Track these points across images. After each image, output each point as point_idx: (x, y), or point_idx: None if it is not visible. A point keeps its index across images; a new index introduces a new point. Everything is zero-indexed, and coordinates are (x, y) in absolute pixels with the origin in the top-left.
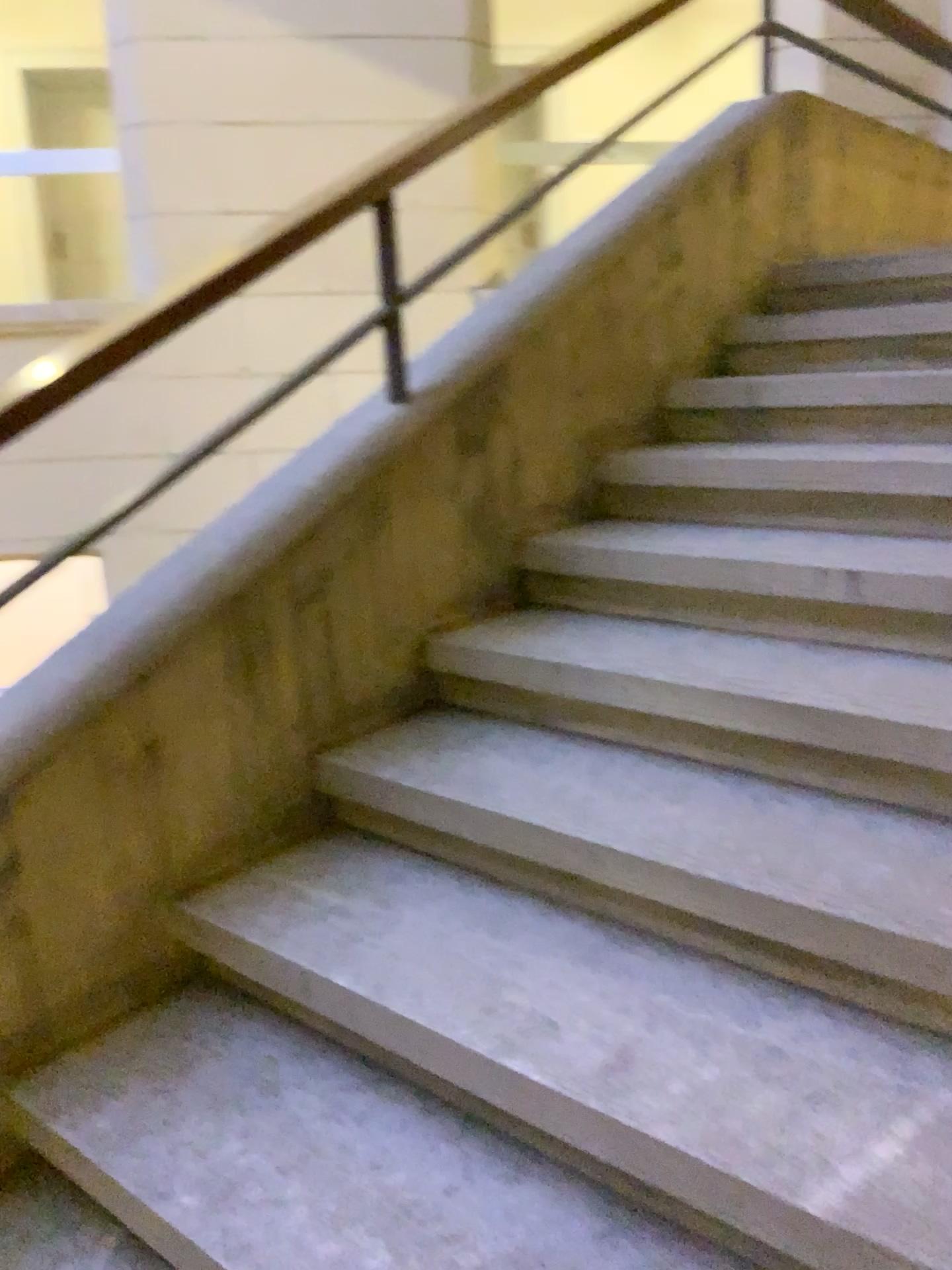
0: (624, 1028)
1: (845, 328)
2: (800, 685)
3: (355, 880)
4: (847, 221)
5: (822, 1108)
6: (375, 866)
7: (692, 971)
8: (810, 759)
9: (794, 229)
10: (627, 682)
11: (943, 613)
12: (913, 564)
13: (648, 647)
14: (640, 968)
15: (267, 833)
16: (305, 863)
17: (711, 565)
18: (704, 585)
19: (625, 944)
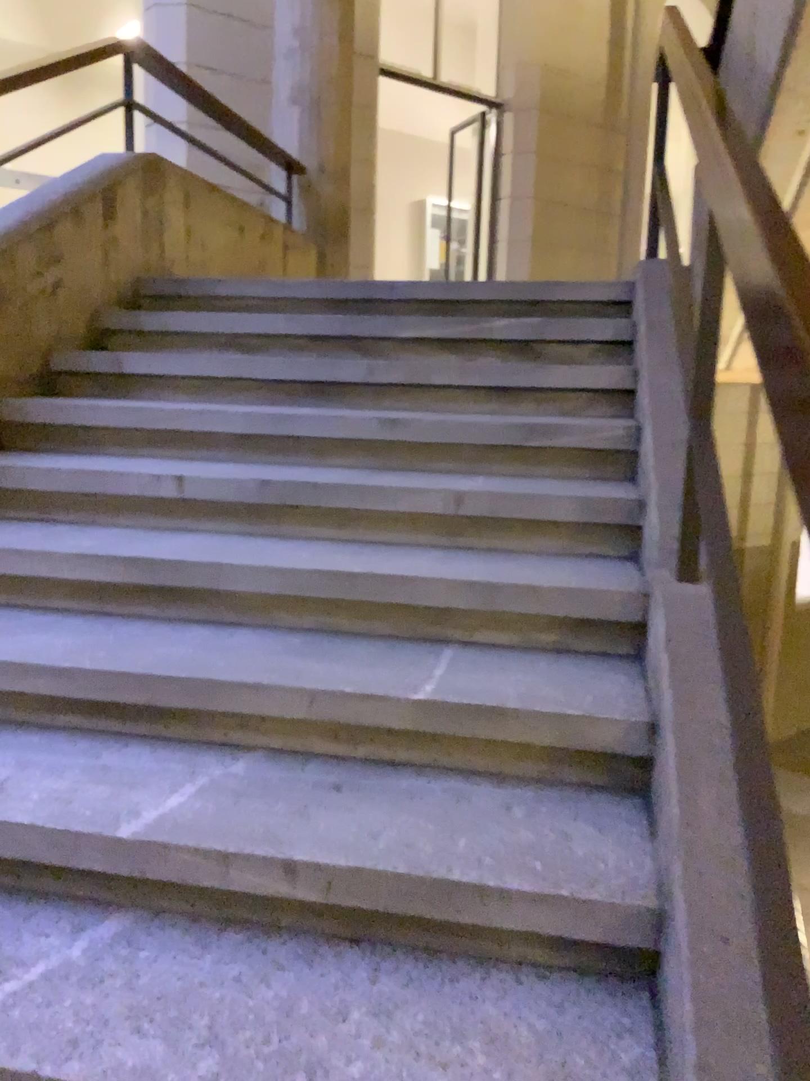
0: (0, 767)
1: (188, 324)
2: (137, 545)
3: None
4: (197, 253)
5: (135, 782)
6: None
7: (56, 733)
8: (145, 595)
9: (155, 253)
10: (12, 552)
11: (235, 500)
12: (217, 470)
13: (30, 531)
14: (17, 736)
15: None
16: None
17: (81, 474)
18: (76, 490)
19: (6, 726)
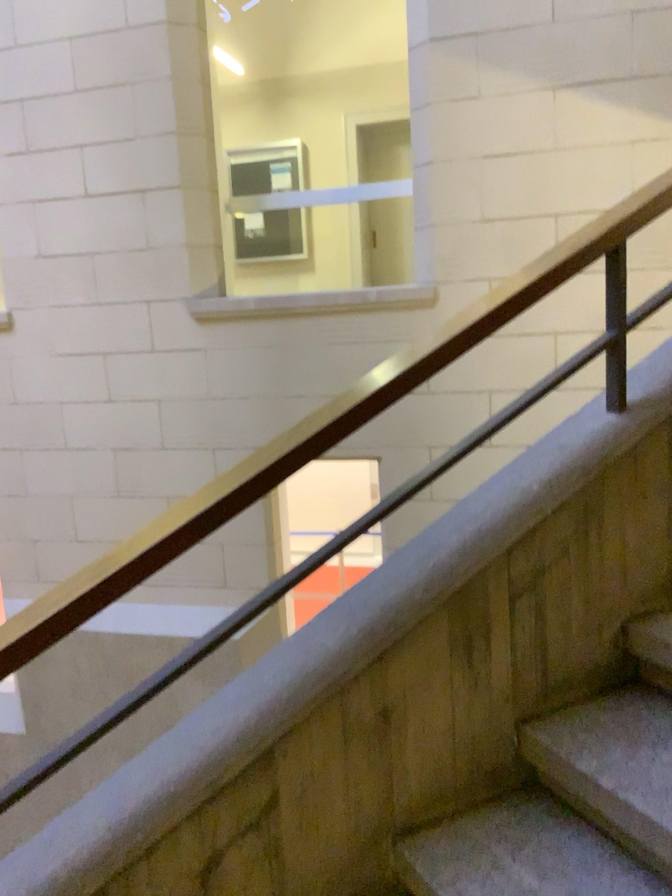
0: None
1: None
2: None
3: (551, 856)
4: None
5: None
6: (570, 842)
7: None
8: None
9: None
10: None
11: None
12: None
13: None
14: None
15: (477, 779)
16: (507, 823)
17: None
18: None
19: None
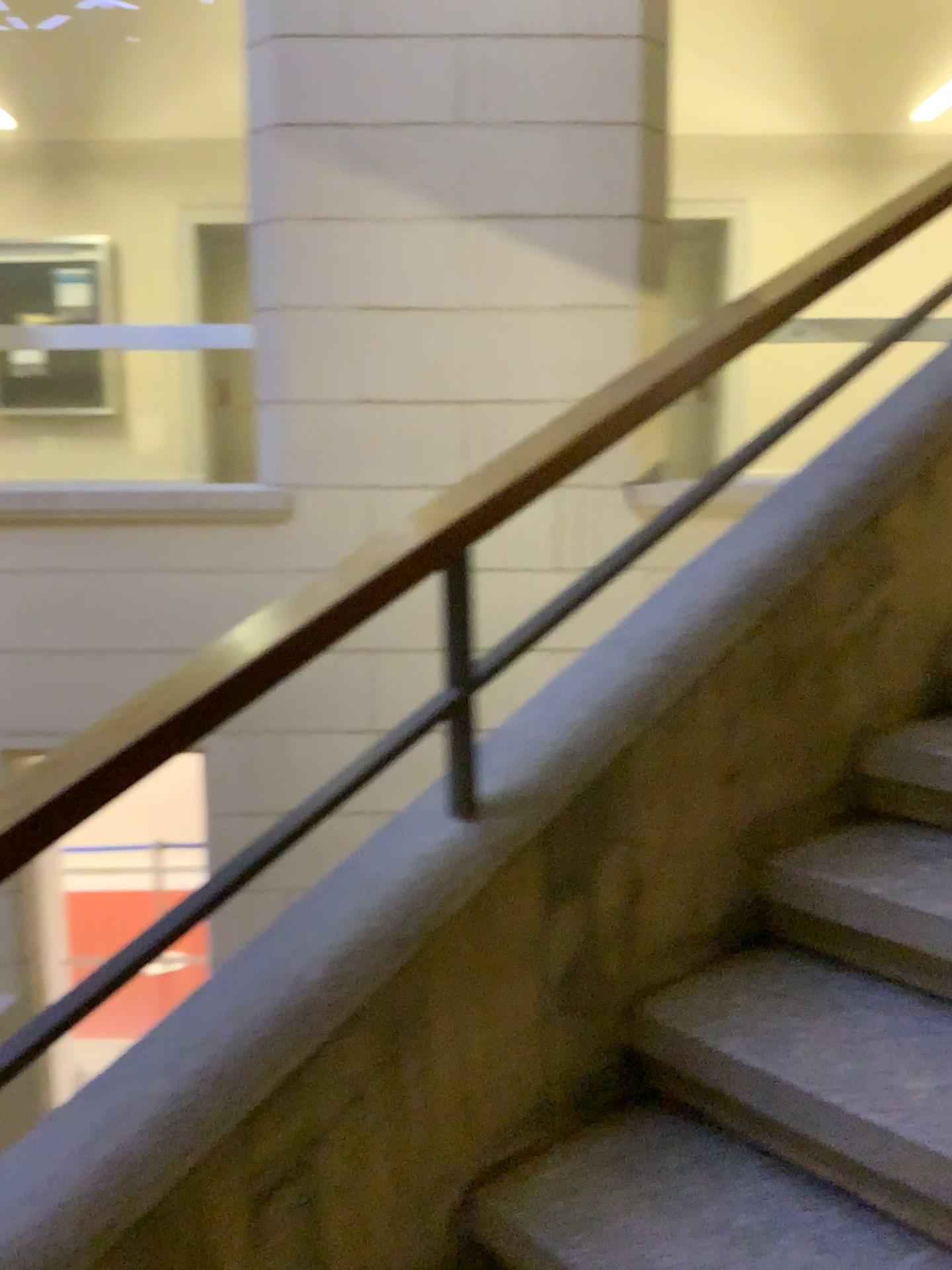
0: None
1: None
2: None
3: None
4: None
5: None
6: None
7: None
8: None
9: None
10: None
11: None
12: None
13: None
14: None
15: None
16: None
17: (929, 1156)
18: (916, 1181)
19: None
